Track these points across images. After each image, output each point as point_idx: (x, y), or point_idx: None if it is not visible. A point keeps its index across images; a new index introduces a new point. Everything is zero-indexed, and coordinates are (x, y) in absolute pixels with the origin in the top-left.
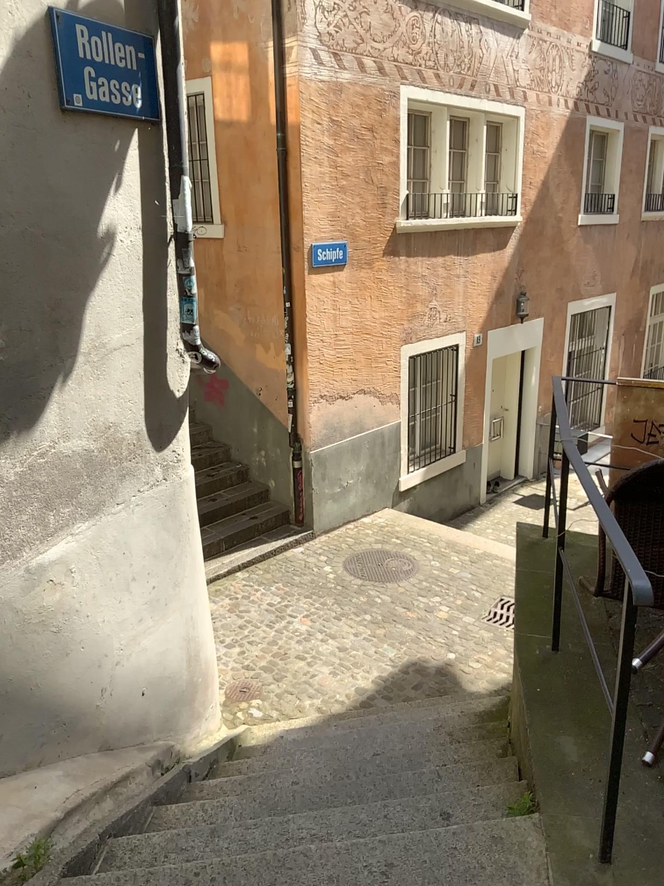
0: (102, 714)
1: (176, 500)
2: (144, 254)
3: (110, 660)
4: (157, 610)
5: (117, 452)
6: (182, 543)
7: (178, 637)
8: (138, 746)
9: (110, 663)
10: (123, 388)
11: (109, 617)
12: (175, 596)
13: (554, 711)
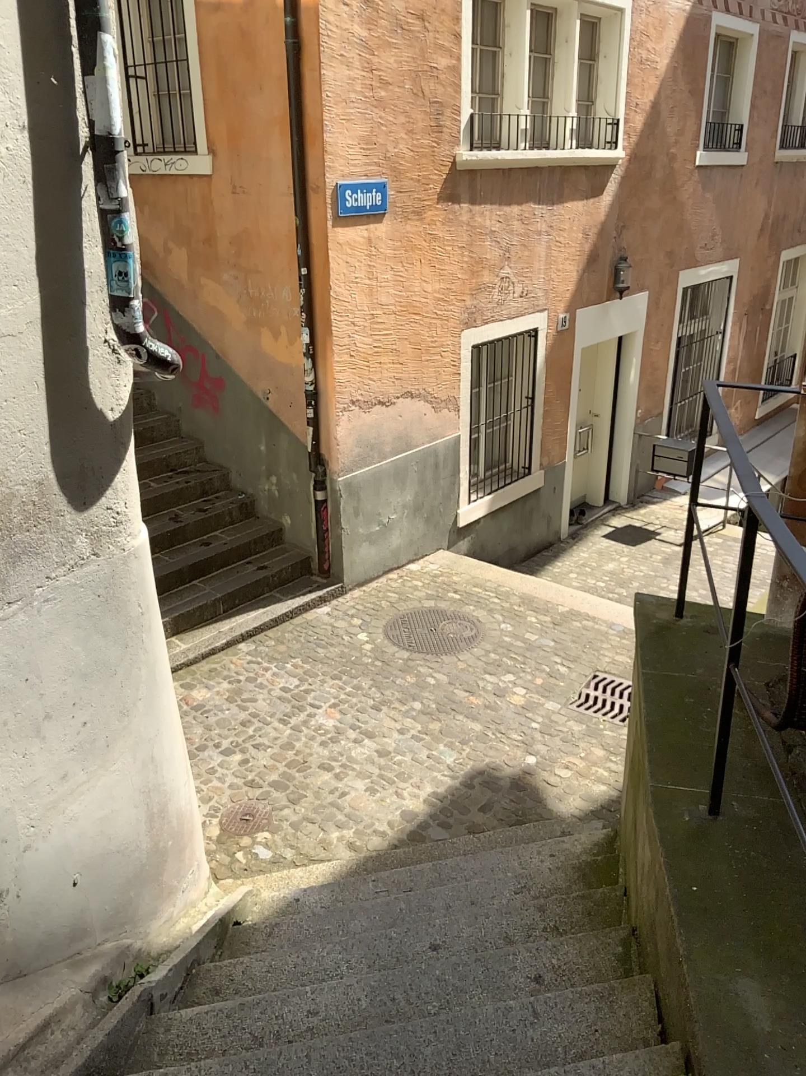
0: (5, 930)
1: (119, 585)
2: (32, 173)
3: (14, 846)
4: (94, 757)
5: (5, 518)
6: (132, 649)
7: (132, 790)
8: (71, 960)
9: (13, 853)
10: (7, 412)
11: (6, 783)
12: (124, 729)
13: (723, 935)
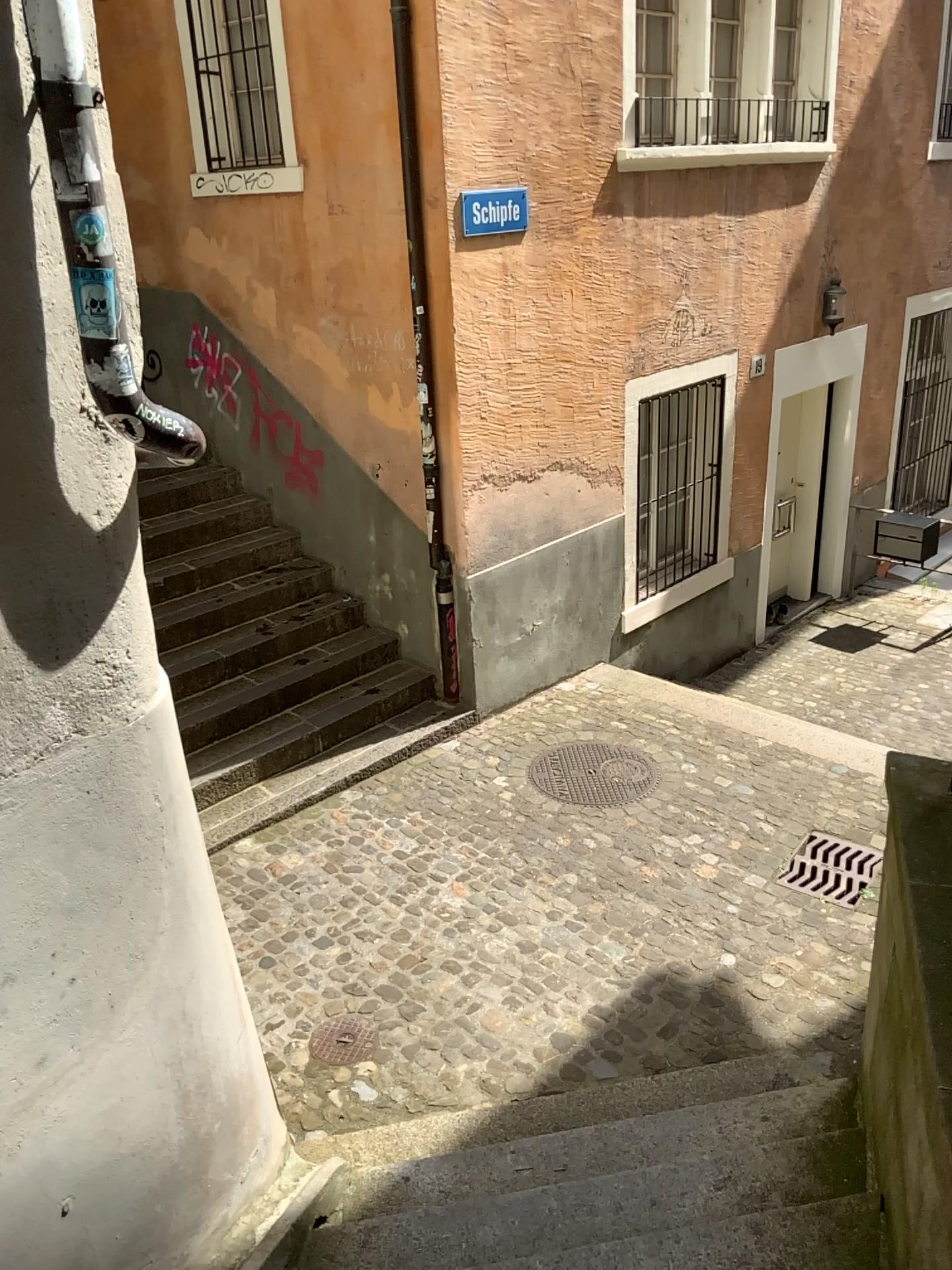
0: None
1: (120, 775)
2: None
3: None
4: (89, 1028)
5: None
6: (147, 863)
7: (153, 1065)
8: None
9: None
10: None
11: None
12: (137, 981)
13: None
